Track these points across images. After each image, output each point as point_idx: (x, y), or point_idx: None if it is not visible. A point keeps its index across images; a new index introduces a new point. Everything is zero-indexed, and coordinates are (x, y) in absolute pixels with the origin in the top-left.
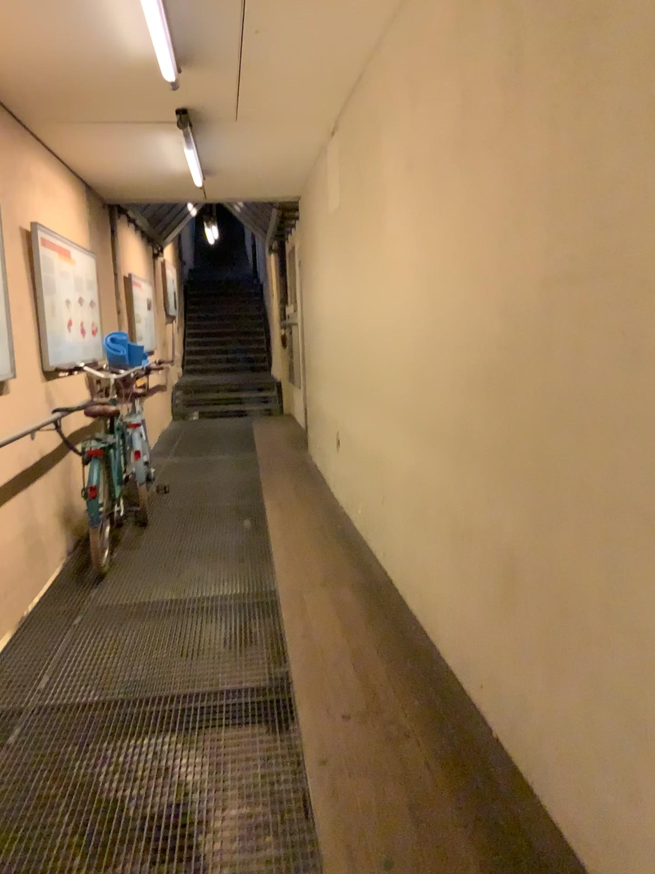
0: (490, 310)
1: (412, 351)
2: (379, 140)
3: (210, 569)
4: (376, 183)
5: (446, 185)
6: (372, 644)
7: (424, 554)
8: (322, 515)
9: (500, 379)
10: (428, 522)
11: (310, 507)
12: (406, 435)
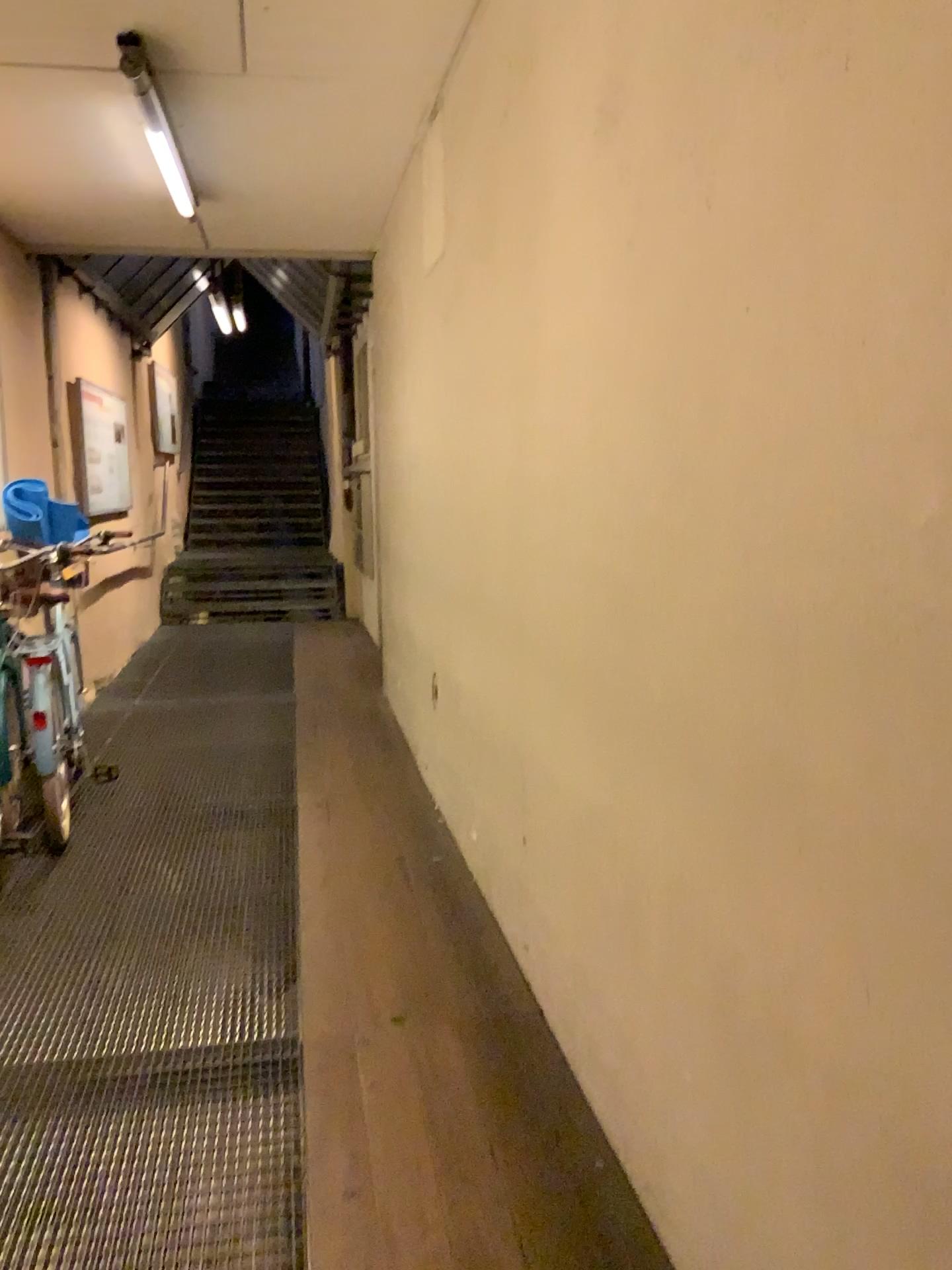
0: (891, 442)
1: (608, 539)
2: (533, 78)
3: (169, 967)
4: (522, 177)
5: (724, 120)
6: (505, 1218)
7: (627, 1008)
8: (401, 829)
9: (932, 655)
10: (643, 941)
11: (380, 809)
12: (586, 723)
